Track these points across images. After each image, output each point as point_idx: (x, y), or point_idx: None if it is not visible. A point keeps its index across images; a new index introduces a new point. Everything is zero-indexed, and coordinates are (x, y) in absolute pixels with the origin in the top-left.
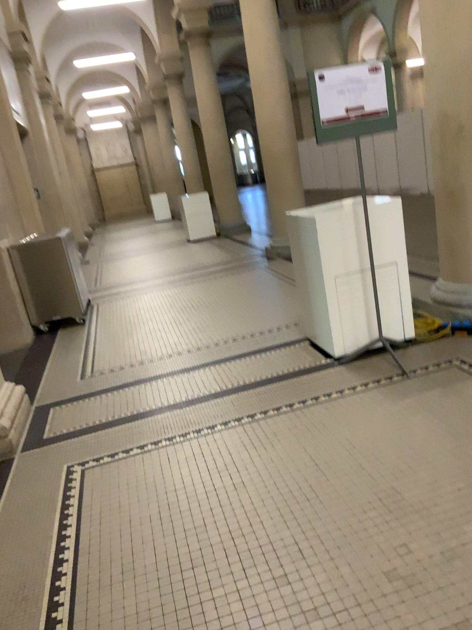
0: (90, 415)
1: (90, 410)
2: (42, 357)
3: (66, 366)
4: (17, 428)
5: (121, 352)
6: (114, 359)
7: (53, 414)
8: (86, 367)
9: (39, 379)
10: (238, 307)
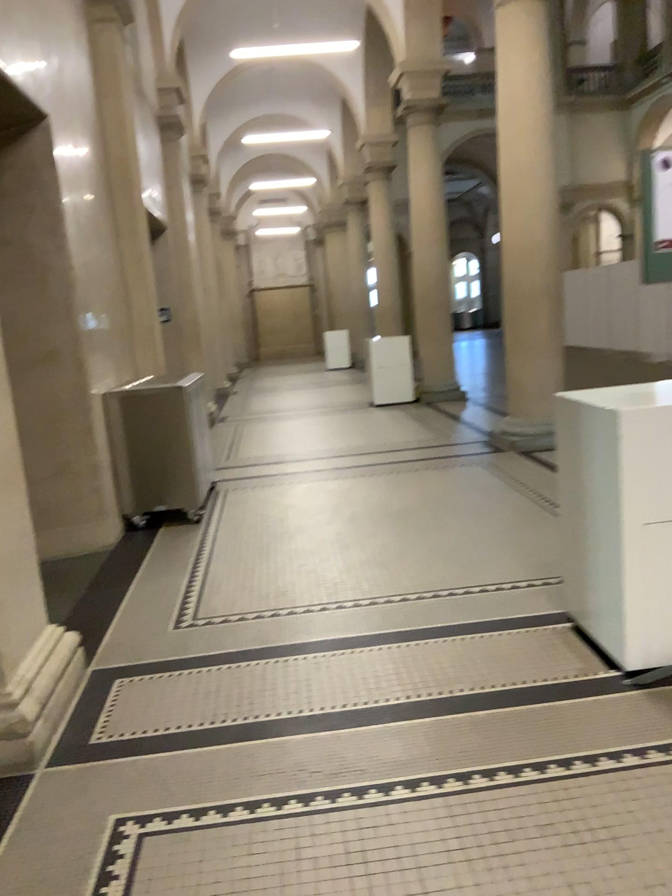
0: (177, 714)
1: (179, 703)
2: (124, 578)
3: (157, 602)
4: (45, 726)
5: (249, 590)
6: (236, 603)
7: (115, 699)
8: (187, 610)
9: (109, 619)
10: (452, 535)
